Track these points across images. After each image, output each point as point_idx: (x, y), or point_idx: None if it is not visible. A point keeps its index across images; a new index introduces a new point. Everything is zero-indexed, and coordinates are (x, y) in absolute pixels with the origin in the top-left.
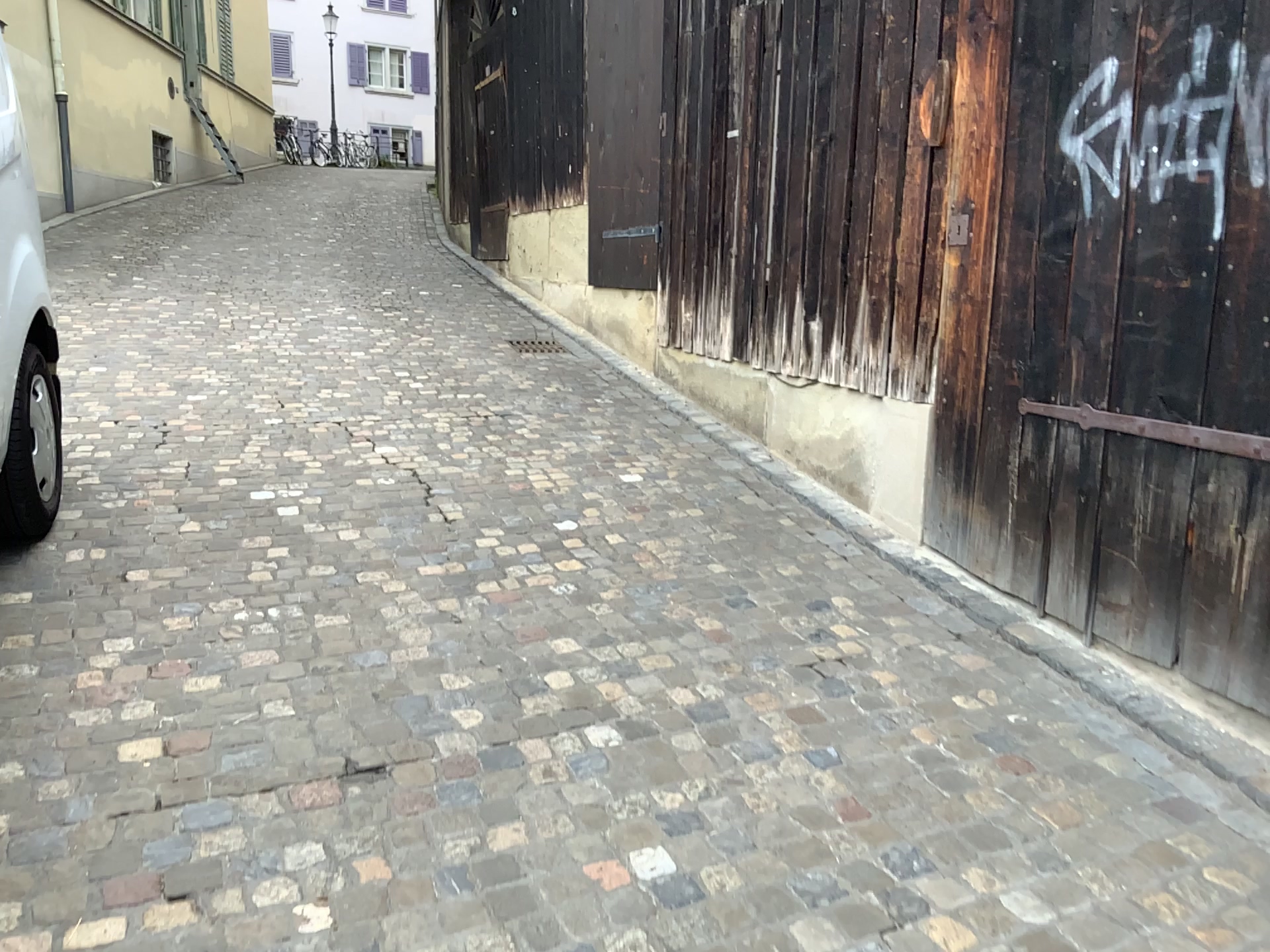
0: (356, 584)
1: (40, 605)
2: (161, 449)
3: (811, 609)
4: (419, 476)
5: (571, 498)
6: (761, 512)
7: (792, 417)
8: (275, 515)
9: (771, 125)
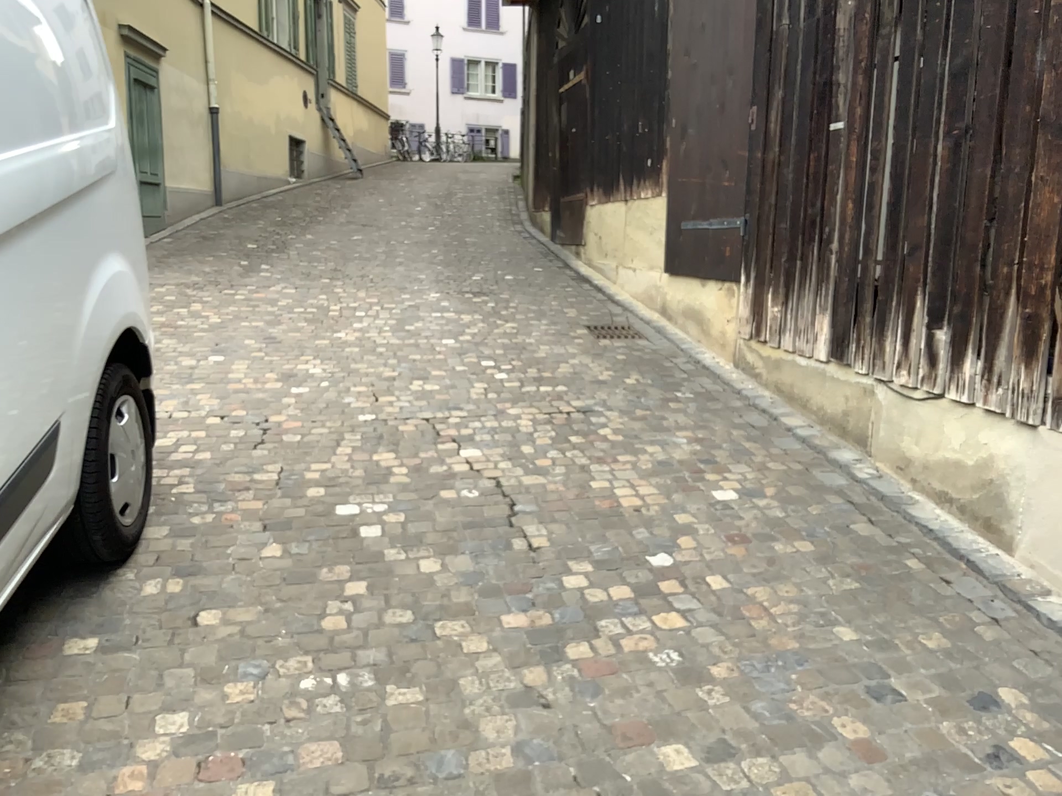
0: (434, 639)
1: (101, 659)
2: (257, 450)
3: (977, 710)
4: (504, 490)
5: (664, 521)
6: (879, 547)
7: (903, 431)
8: (357, 536)
9: (885, 116)
